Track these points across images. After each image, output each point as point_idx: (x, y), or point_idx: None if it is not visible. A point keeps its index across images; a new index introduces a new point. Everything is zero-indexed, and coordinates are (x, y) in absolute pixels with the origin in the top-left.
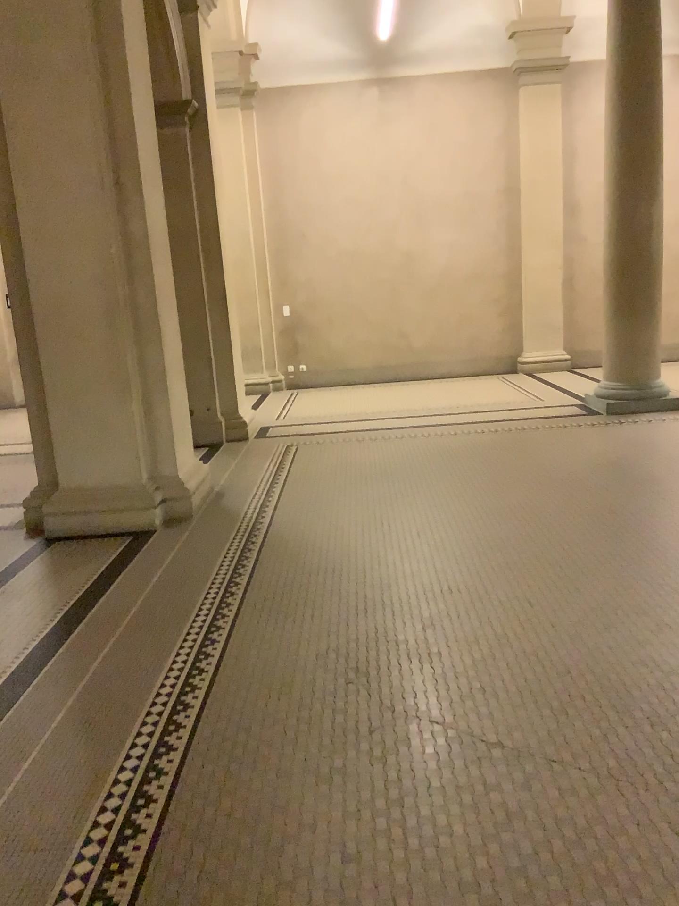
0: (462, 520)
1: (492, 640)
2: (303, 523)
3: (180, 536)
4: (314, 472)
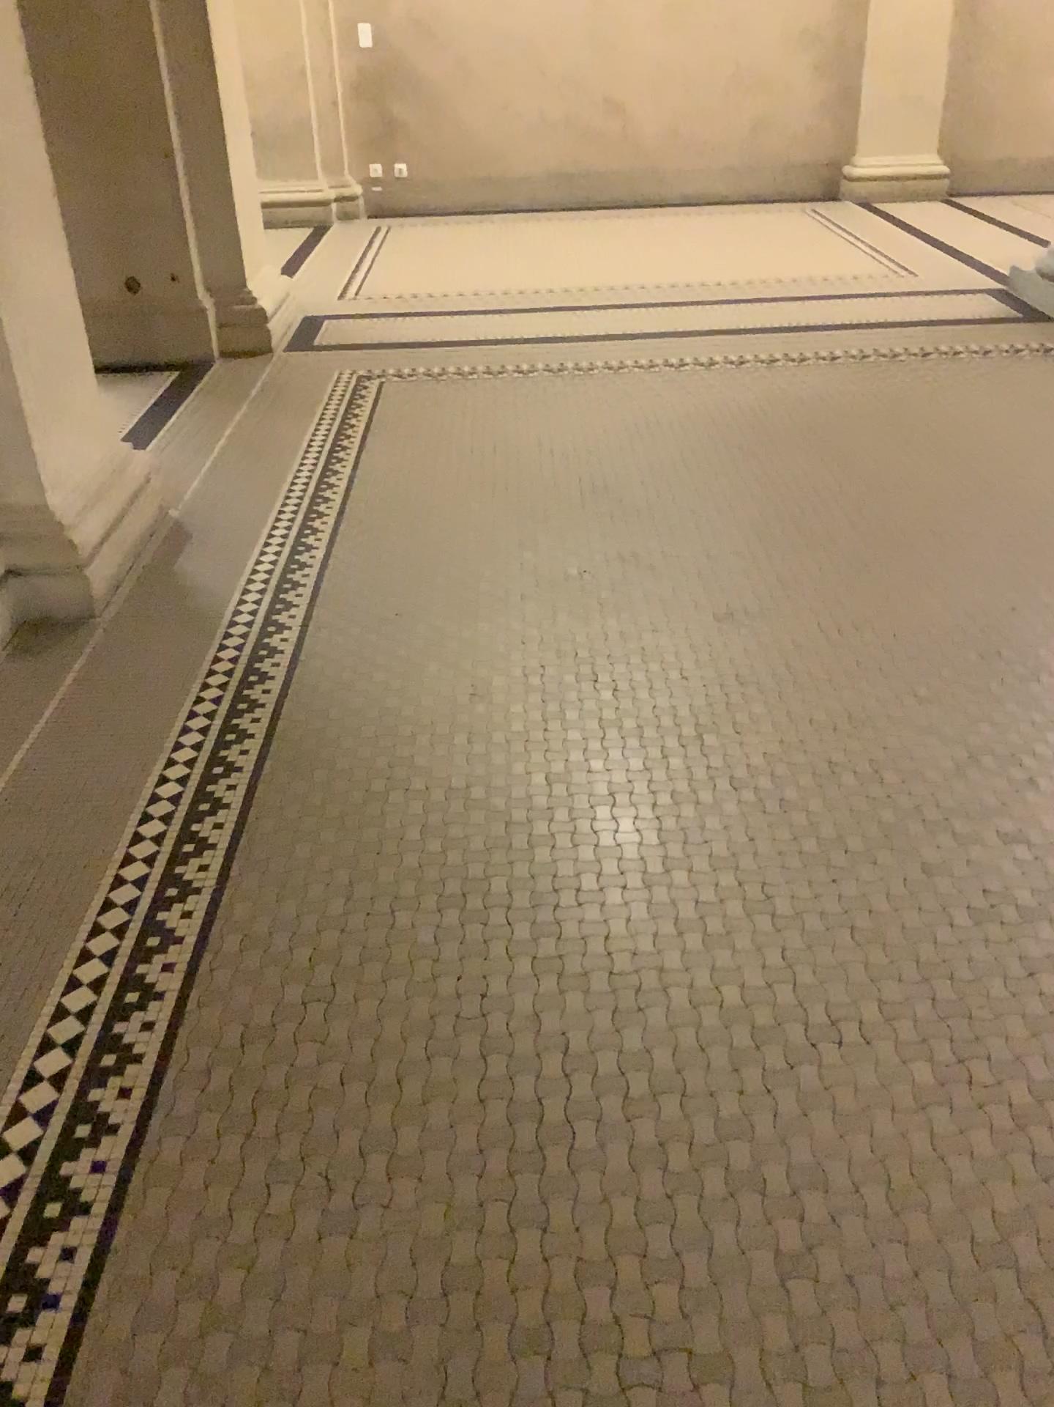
0: (809, 674)
1: (1044, 1389)
2: (385, 660)
3: (53, 691)
4: (419, 474)
